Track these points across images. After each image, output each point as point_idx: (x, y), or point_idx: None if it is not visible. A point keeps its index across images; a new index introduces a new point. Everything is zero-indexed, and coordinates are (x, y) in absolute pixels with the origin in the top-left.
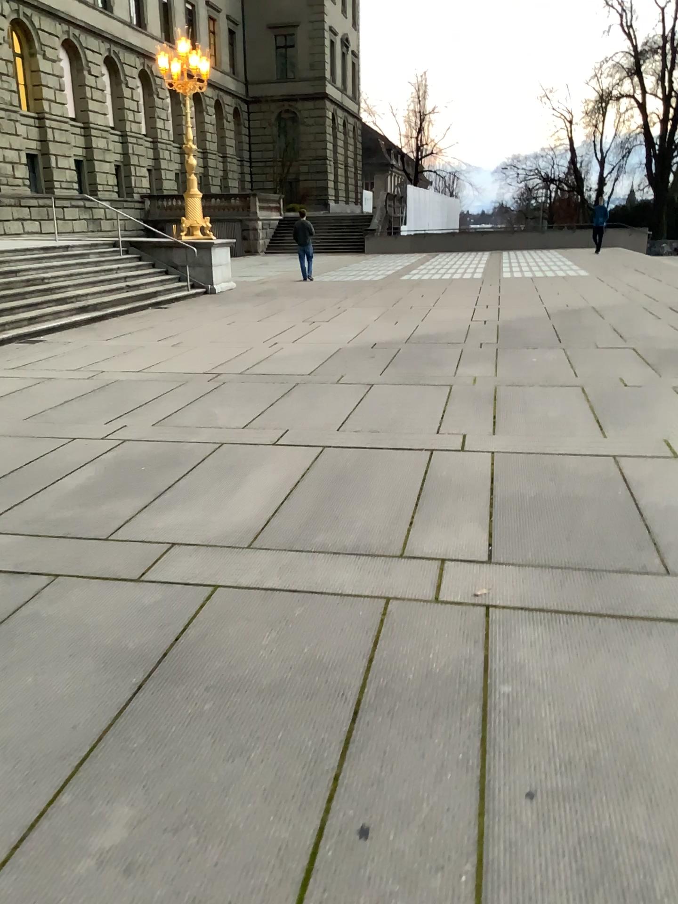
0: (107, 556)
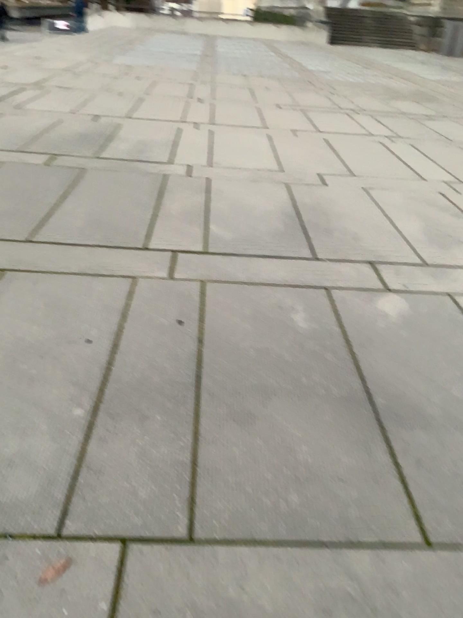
0: None
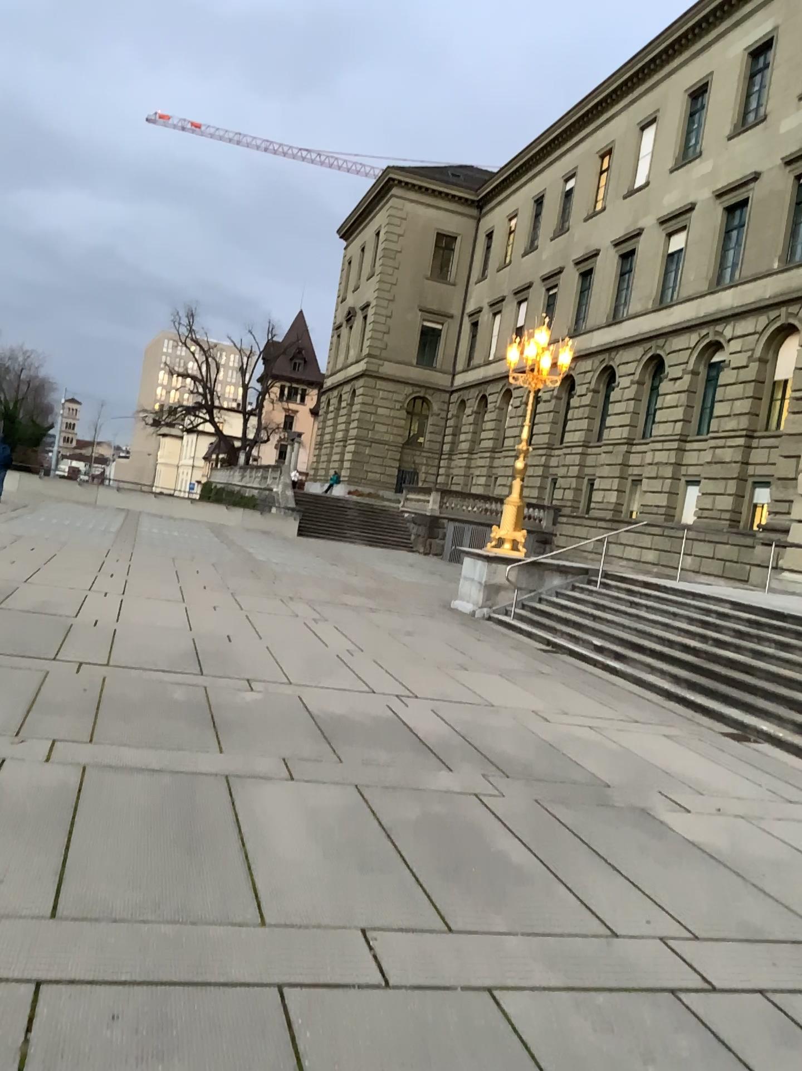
0: (327, 769)
